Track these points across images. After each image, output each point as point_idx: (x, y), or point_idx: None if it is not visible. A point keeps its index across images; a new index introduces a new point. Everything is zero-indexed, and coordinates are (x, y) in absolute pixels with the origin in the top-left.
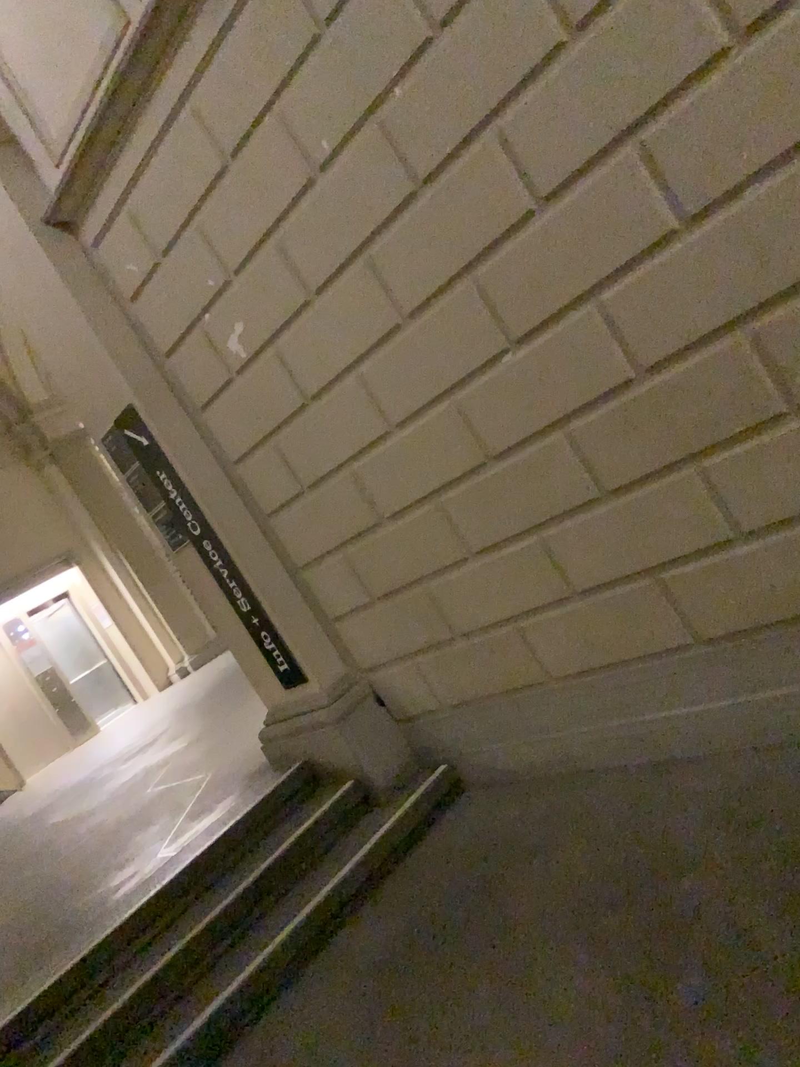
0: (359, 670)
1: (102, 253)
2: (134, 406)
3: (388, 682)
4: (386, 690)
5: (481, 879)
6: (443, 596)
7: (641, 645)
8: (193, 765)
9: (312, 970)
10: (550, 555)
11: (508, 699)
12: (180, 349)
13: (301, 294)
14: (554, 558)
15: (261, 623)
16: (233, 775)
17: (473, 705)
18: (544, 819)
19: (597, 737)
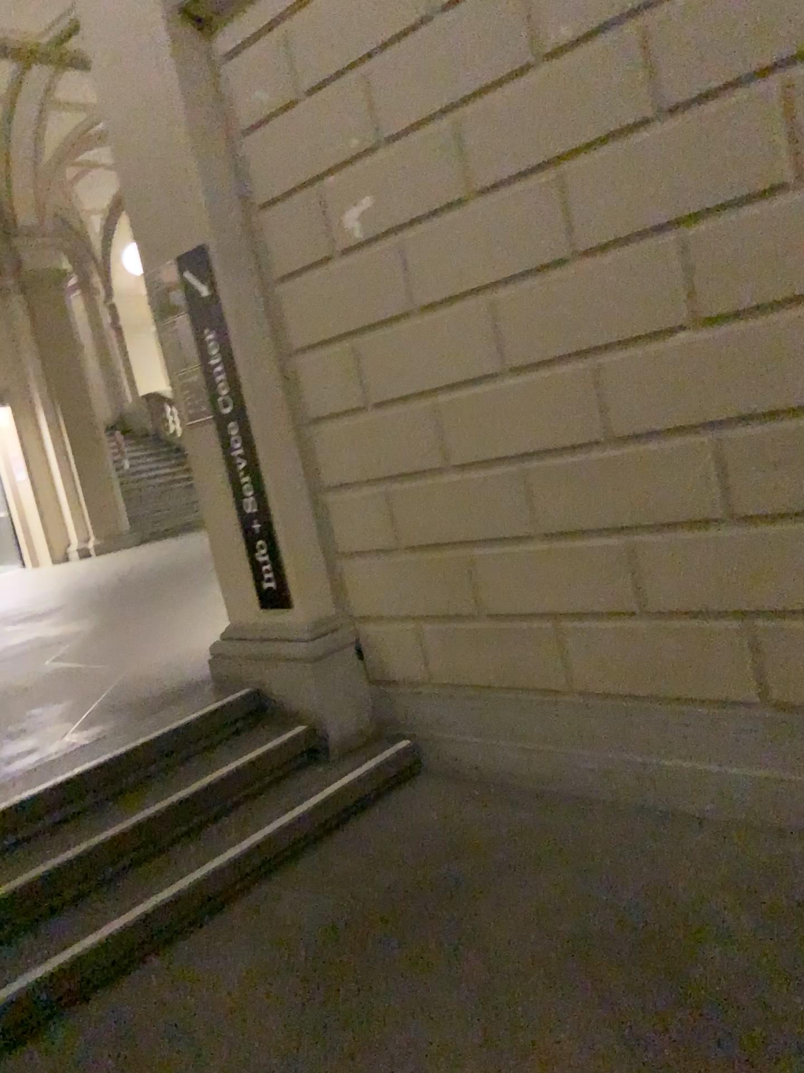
0: (348, 614)
1: (224, 67)
2: (201, 251)
3: (377, 637)
4: (370, 644)
5: (442, 879)
6: (482, 568)
7: (693, 688)
8: (112, 655)
9: (225, 922)
10: (628, 562)
11: (512, 696)
12: (276, 205)
13: (453, 188)
14: (633, 566)
15: (259, 532)
16: (158, 680)
17: (467, 690)
18: (519, 835)
19: (600, 766)
